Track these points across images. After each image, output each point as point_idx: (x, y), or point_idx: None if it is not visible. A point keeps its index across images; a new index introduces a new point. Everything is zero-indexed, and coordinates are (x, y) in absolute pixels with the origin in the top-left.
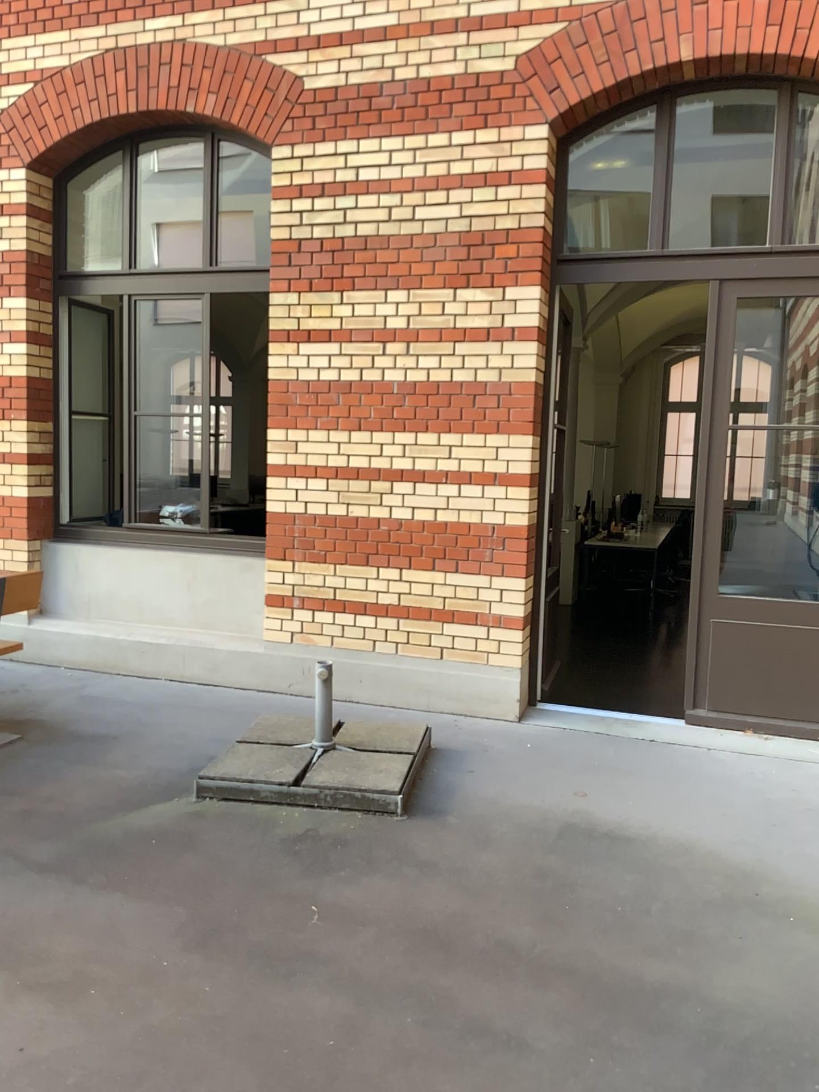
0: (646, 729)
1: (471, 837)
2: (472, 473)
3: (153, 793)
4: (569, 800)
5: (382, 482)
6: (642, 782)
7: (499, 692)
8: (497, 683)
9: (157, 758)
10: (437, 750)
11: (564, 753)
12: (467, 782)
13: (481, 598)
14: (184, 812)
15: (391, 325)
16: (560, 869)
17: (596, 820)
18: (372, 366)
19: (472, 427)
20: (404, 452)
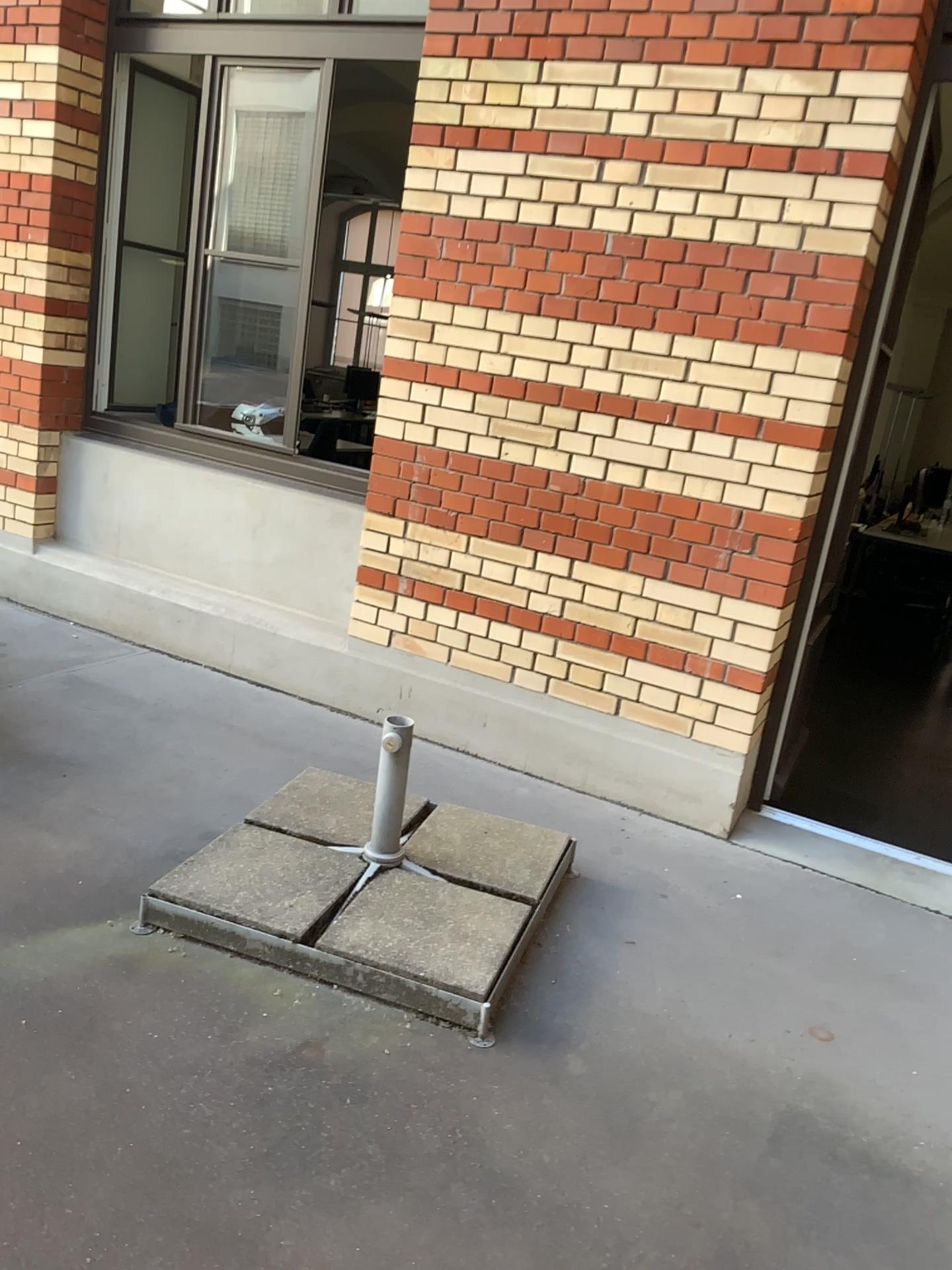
0: (944, 892)
1: (601, 1124)
2: (718, 412)
3: (74, 900)
4: (800, 1048)
5: (563, 410)
6: (937, 1025)
7: (703, 787)
8: (702, 771)
9: (115, 824)
10: (580, 882)
11: (799, 924)
12: (618, 967)
13: (698, 629)
14: (102, 959)
15: (617, 131)
16: (766, 1256)
17: (847, 1116)
18: (573, 205)
19: (733, 332)
20: (607, 362)
